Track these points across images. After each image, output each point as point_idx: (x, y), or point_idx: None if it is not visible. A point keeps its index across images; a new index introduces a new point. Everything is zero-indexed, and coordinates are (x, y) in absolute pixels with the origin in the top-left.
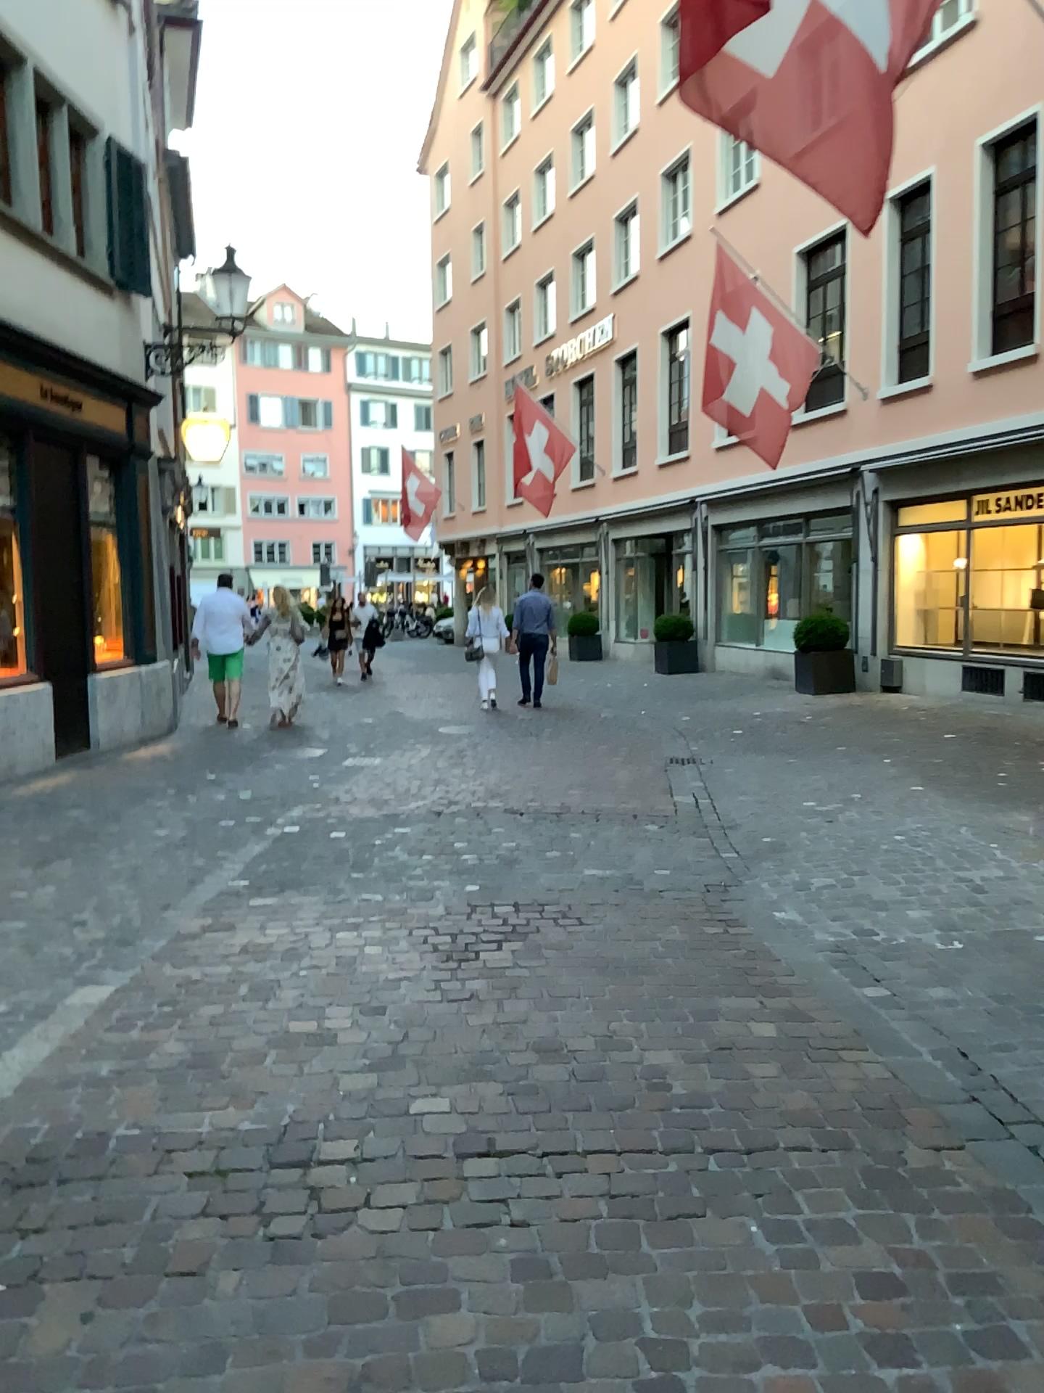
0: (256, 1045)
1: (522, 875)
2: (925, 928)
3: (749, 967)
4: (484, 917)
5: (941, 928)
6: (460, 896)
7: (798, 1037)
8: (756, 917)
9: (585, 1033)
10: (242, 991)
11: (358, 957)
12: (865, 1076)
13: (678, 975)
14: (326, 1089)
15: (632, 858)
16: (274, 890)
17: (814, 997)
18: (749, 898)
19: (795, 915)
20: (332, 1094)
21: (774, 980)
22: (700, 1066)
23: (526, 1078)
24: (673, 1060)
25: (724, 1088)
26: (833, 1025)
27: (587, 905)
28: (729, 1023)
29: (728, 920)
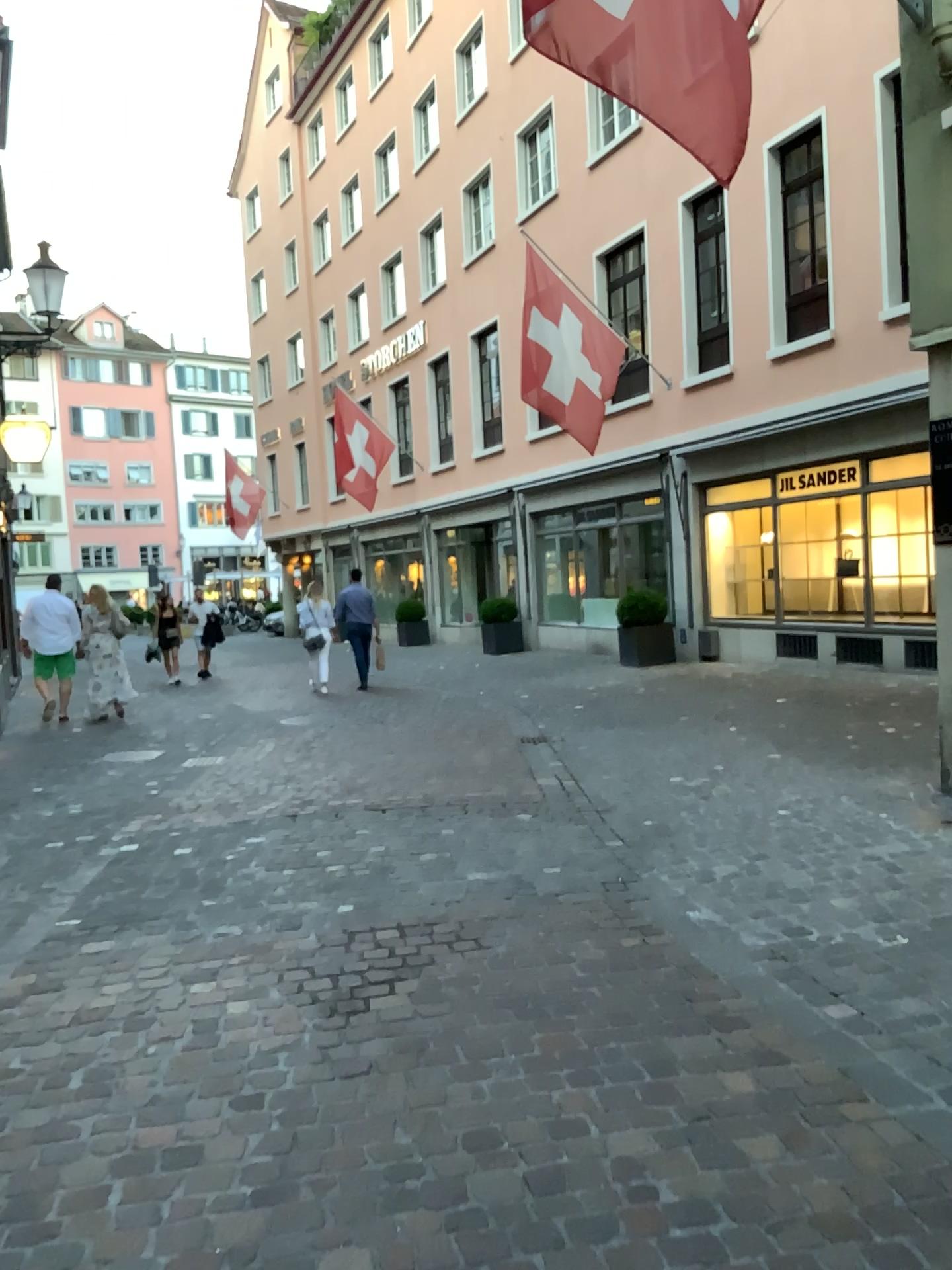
0: (93, 1178)
1: (400, 888)
2: (861, 922)
3: (689, 991)
4: (366, 947)
5: (879, 921)
6: (333, 922)
7: (786, 1091)
8: (674, 922)
9: (526, 1114)
10: (74, 1086)
11: (221, 1017)
12: (890, 1147)
13: (612, 1011)
14: (195, 1250)
15: (517, 858)
16: (113, 929)
17: (779, 1029)
18: (660, 899)
19: (717, 916)
20: (205, 1259)
21: (726, 1008)
22: (683, 1151)
23: (467, 1200)
24: (647, 1145)
25: (729, 1190)
26: (819, 1069)
27: (482, 921)
28: (697, 1079)
29: (646, 929)
